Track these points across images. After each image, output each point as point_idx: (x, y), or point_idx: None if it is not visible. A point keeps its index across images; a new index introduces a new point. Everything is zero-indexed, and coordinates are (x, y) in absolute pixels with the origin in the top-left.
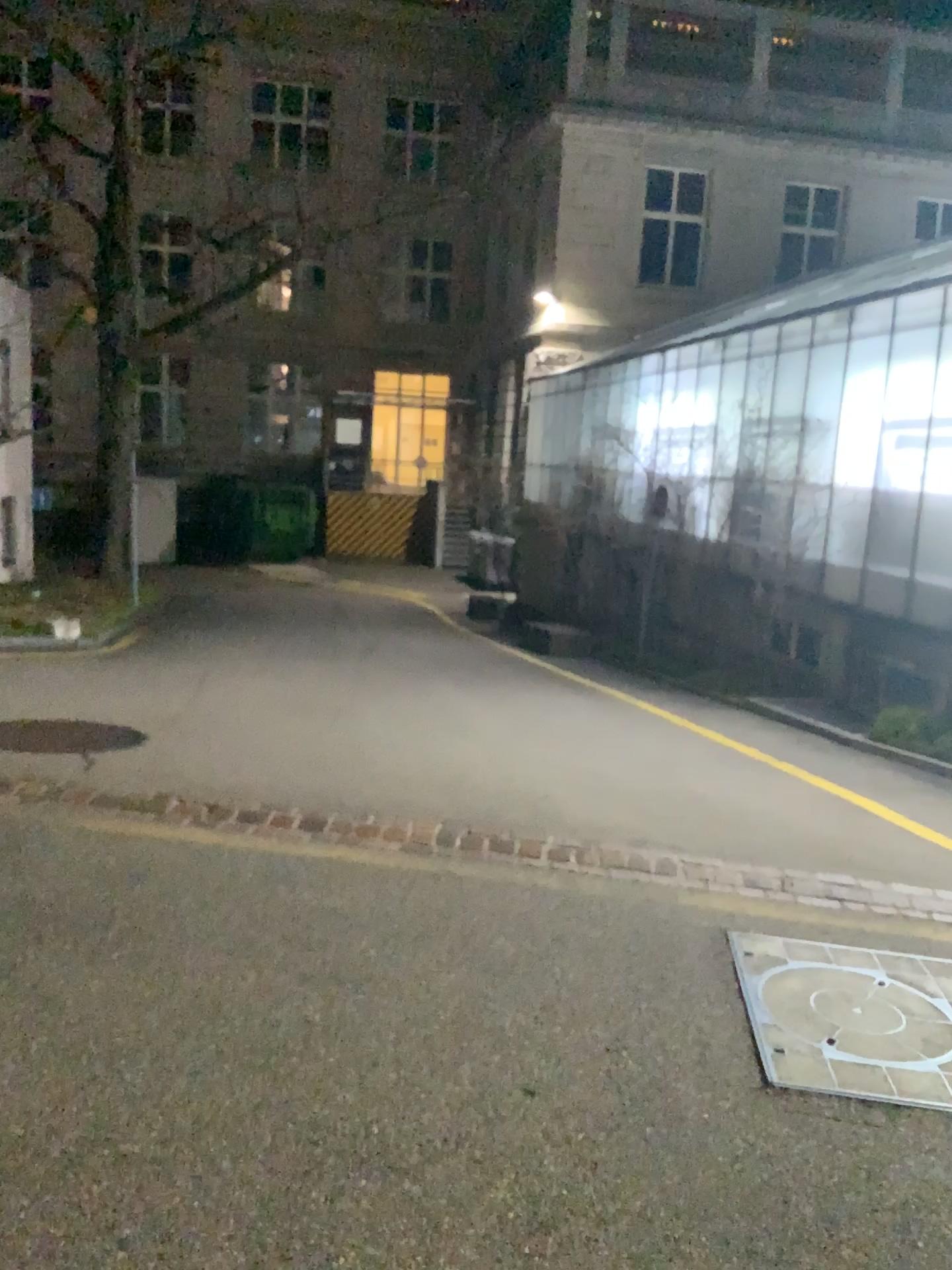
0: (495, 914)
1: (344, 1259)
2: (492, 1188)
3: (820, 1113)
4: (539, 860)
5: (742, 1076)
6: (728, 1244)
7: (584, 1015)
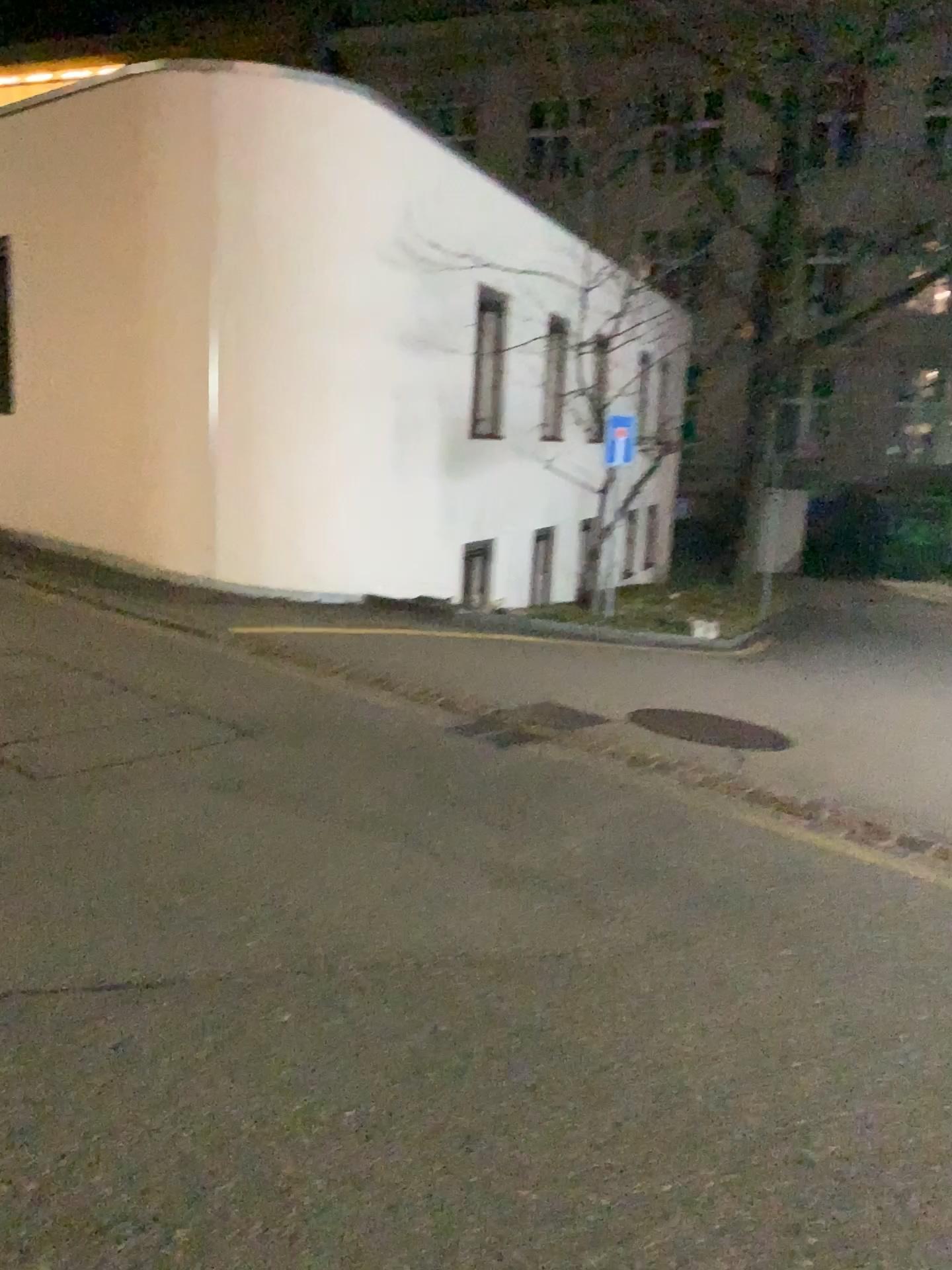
0: None
1: None
2: None
3: None
4: None
5: None
6: None
7: None
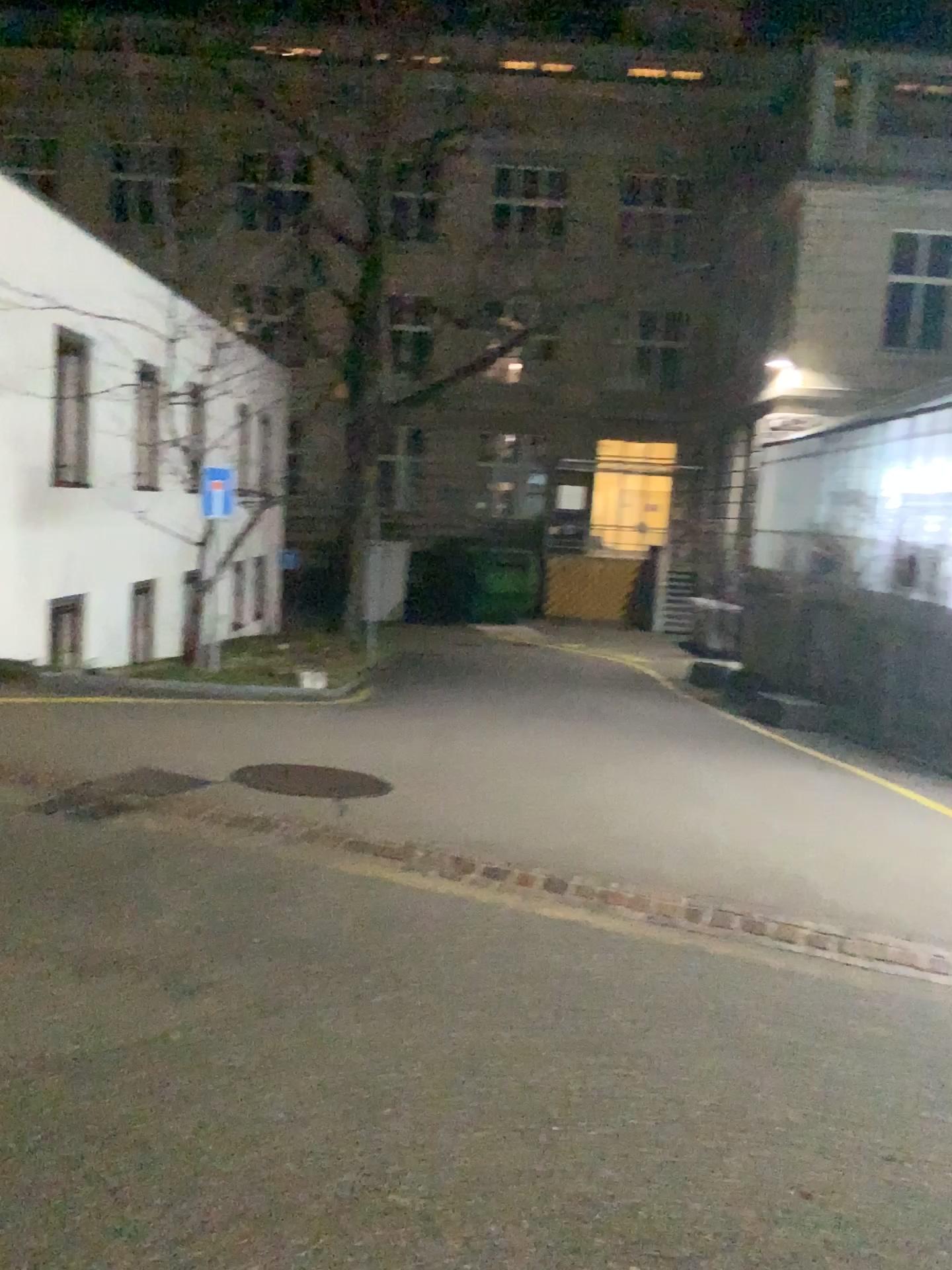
0: (755, 997)
1: None
2: None
3: None
4: (797, 944)
5: None
6: None
7: (863, 1118)
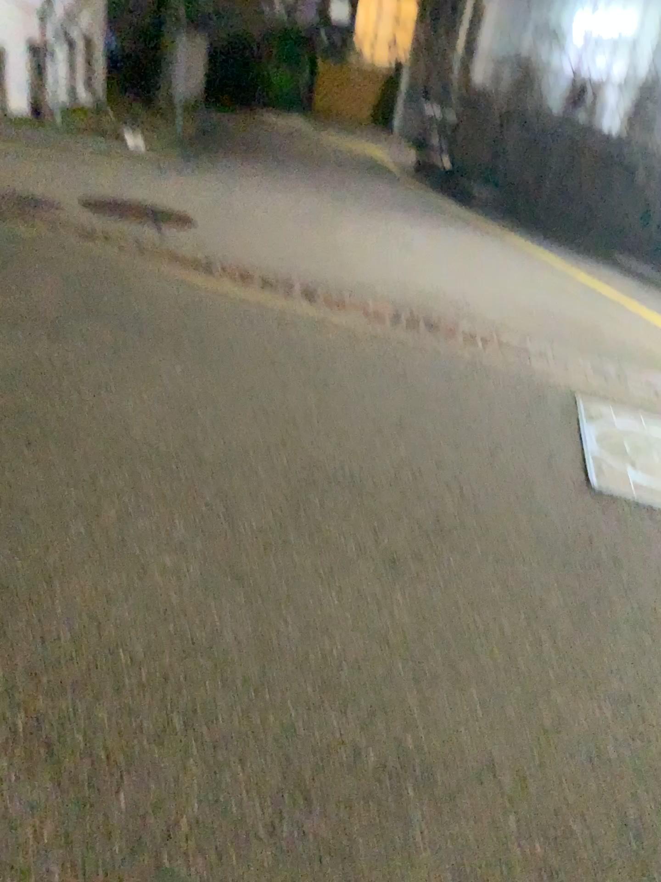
0: (427, 365)
1: (332, 529)
2: (418, 510)
3: (619, 504)
4: (457, 338)
5: (574, 478)
6: (553, 559)
7: (479, 430)
